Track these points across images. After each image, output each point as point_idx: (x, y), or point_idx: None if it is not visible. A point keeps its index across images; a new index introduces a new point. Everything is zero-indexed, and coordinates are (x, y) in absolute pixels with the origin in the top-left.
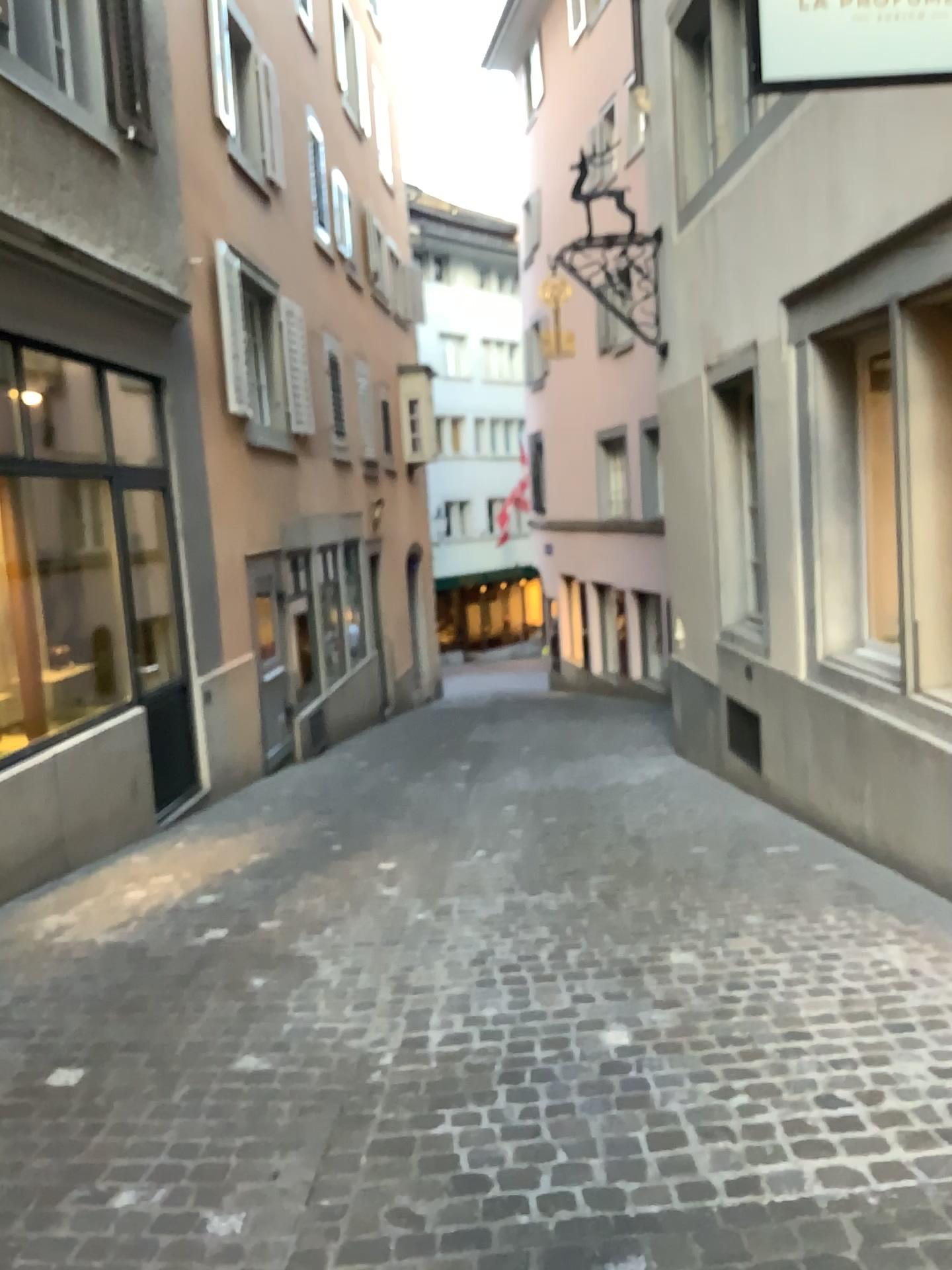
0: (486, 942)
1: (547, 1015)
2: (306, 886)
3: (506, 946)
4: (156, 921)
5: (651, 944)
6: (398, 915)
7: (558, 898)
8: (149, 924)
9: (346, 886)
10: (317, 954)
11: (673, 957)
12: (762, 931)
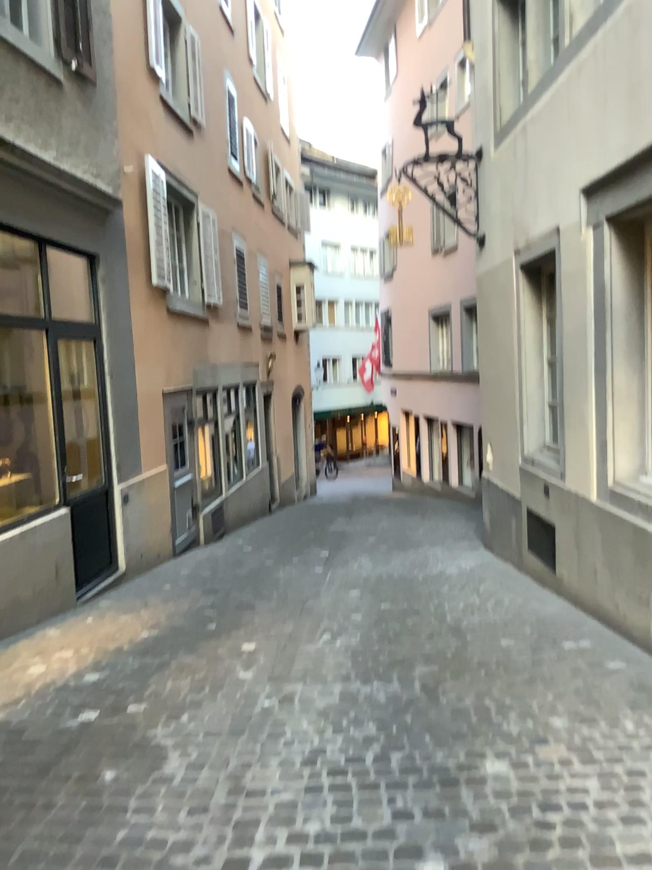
0: (318, 739)
1: (366, 837)
2: (178, 665)
3: (337, 744)
4: (45, 698)
5: (468, 751)
6: (248, 701)
7: (387, 691)
8: (37, 701)
9: (210, 667)
10: (169, 744)
11: (488, 768)
12: (570, 741)
